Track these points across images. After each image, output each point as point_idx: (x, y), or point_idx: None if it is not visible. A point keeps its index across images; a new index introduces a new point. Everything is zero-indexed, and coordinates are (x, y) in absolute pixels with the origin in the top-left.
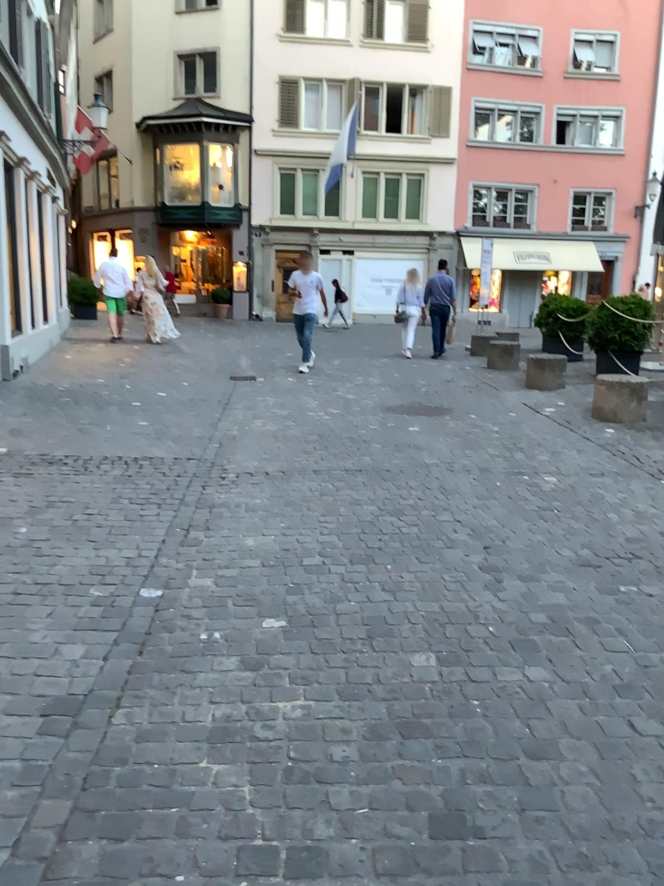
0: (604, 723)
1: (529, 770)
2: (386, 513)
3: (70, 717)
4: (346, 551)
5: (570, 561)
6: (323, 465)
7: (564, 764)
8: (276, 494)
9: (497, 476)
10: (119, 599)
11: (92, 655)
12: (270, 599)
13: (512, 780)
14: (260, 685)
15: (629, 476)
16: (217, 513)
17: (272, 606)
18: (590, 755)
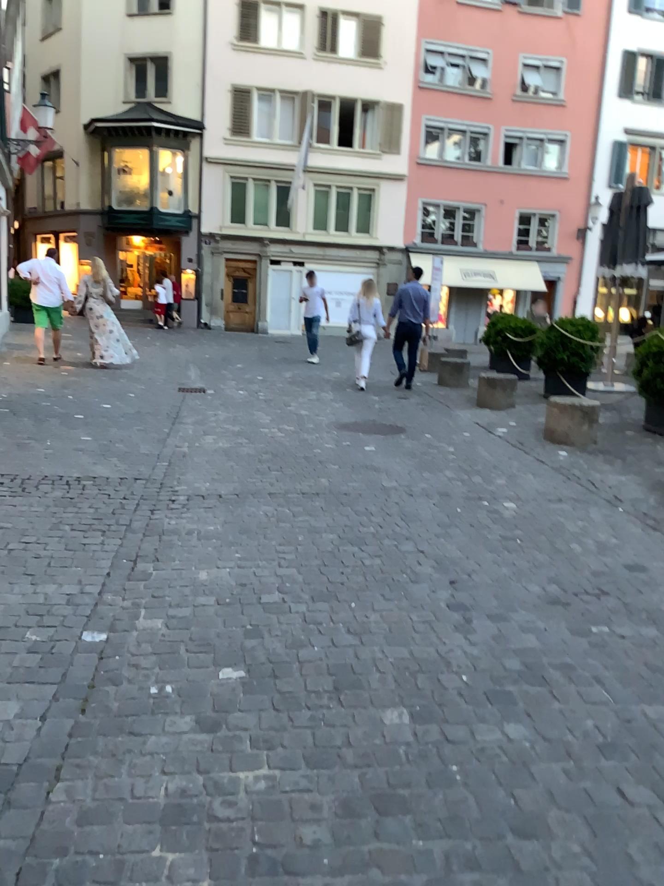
0: (592, 790)
1: (519, 853)
2: (345, 543)
3: (1, 796)
4: (306, 586)
5: (539, 598)
6: (279, 488)
7: (556, 843)
8: (230, 520)
9: (457, 502)
10: (59, 645)
11: (27, 715)
12: (227, 644)
13: (501, 866)
14: (219, 751)
15: (587, 503)
16: (167, 542)
17: (229, 652)
18: (582, 832)
